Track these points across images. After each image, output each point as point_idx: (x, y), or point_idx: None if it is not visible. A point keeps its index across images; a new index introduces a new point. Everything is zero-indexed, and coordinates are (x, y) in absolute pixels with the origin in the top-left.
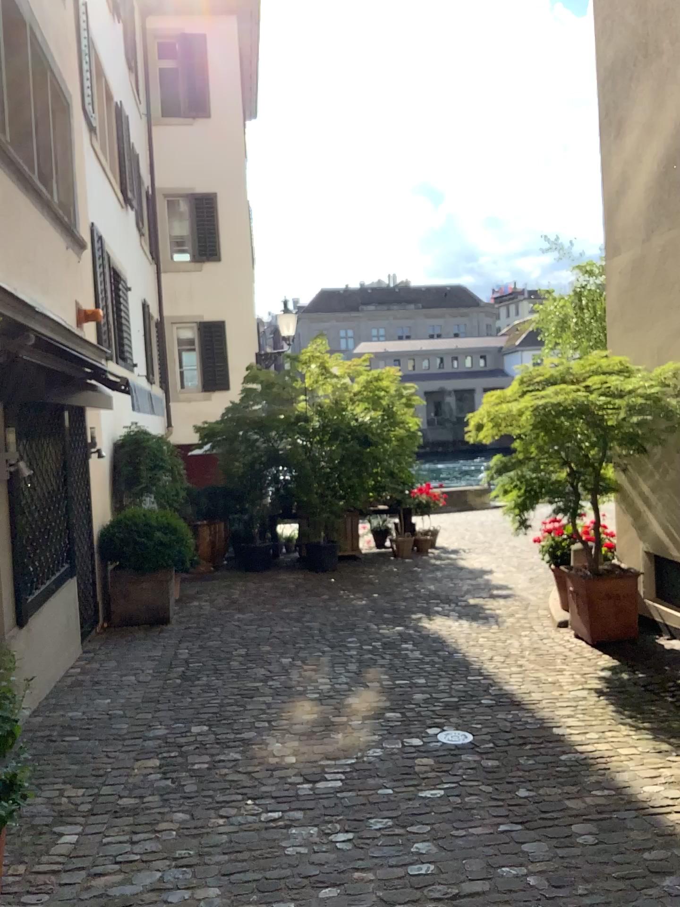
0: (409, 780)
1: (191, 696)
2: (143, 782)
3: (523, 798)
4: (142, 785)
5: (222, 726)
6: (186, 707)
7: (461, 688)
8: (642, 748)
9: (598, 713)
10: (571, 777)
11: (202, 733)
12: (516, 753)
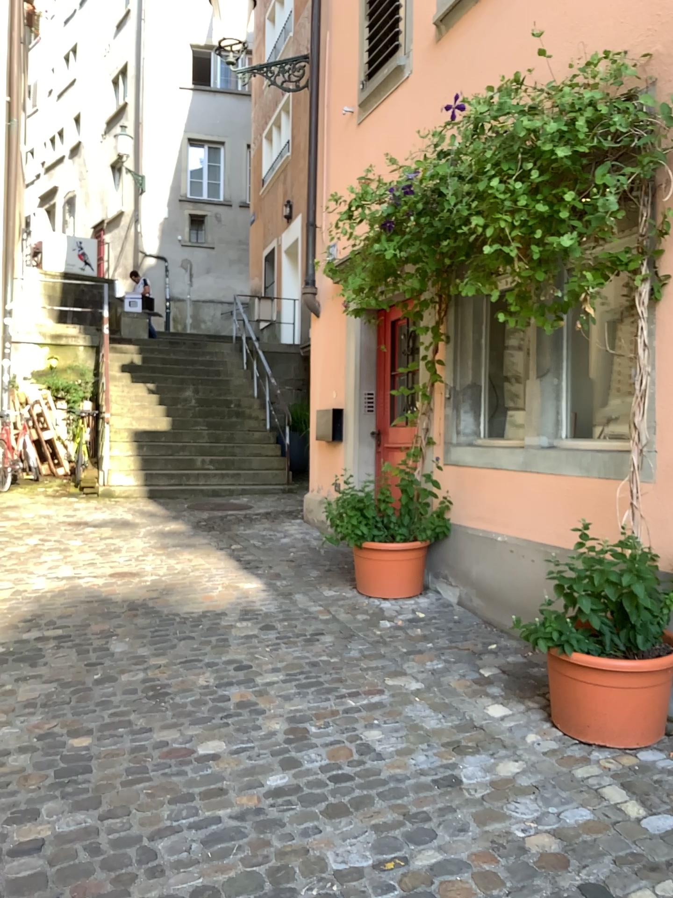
0: None
1: None
2: None
3: None
4: None
5: None
6: None
7: None
8: None
9: None
10: None
11: None
12: None
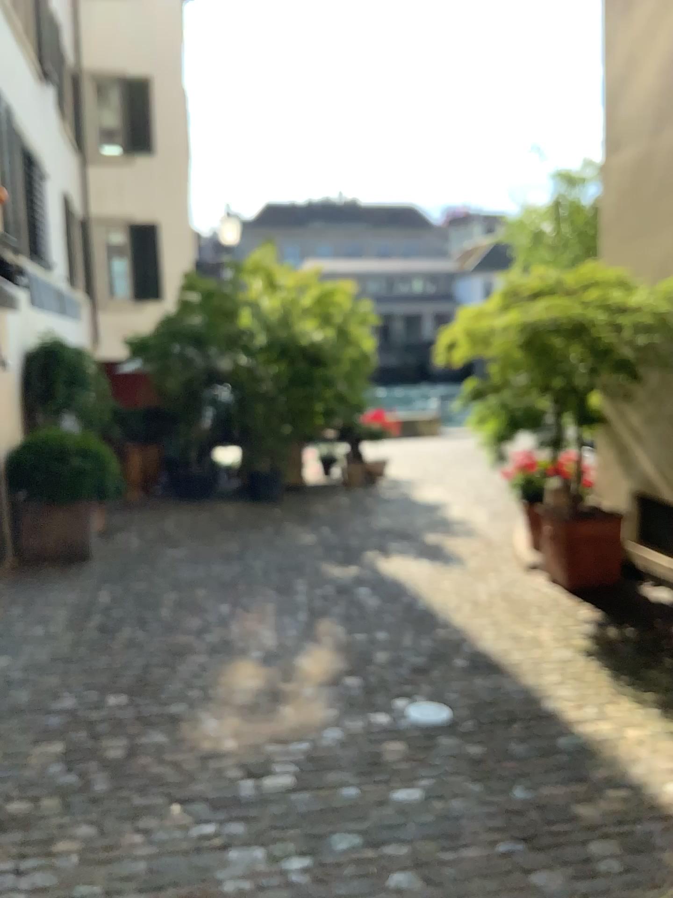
0: (380, 776)
1: (111, 654)
2: (41, 779)
3: (523, 804)
4: (39, 783)
5: (147, 697)
6: (105, 669)
7: (430, 646)
8: (652, 728)
9: (593, 679)
10: (577, 771)
11: (121, 707)
12: (506, 735)
